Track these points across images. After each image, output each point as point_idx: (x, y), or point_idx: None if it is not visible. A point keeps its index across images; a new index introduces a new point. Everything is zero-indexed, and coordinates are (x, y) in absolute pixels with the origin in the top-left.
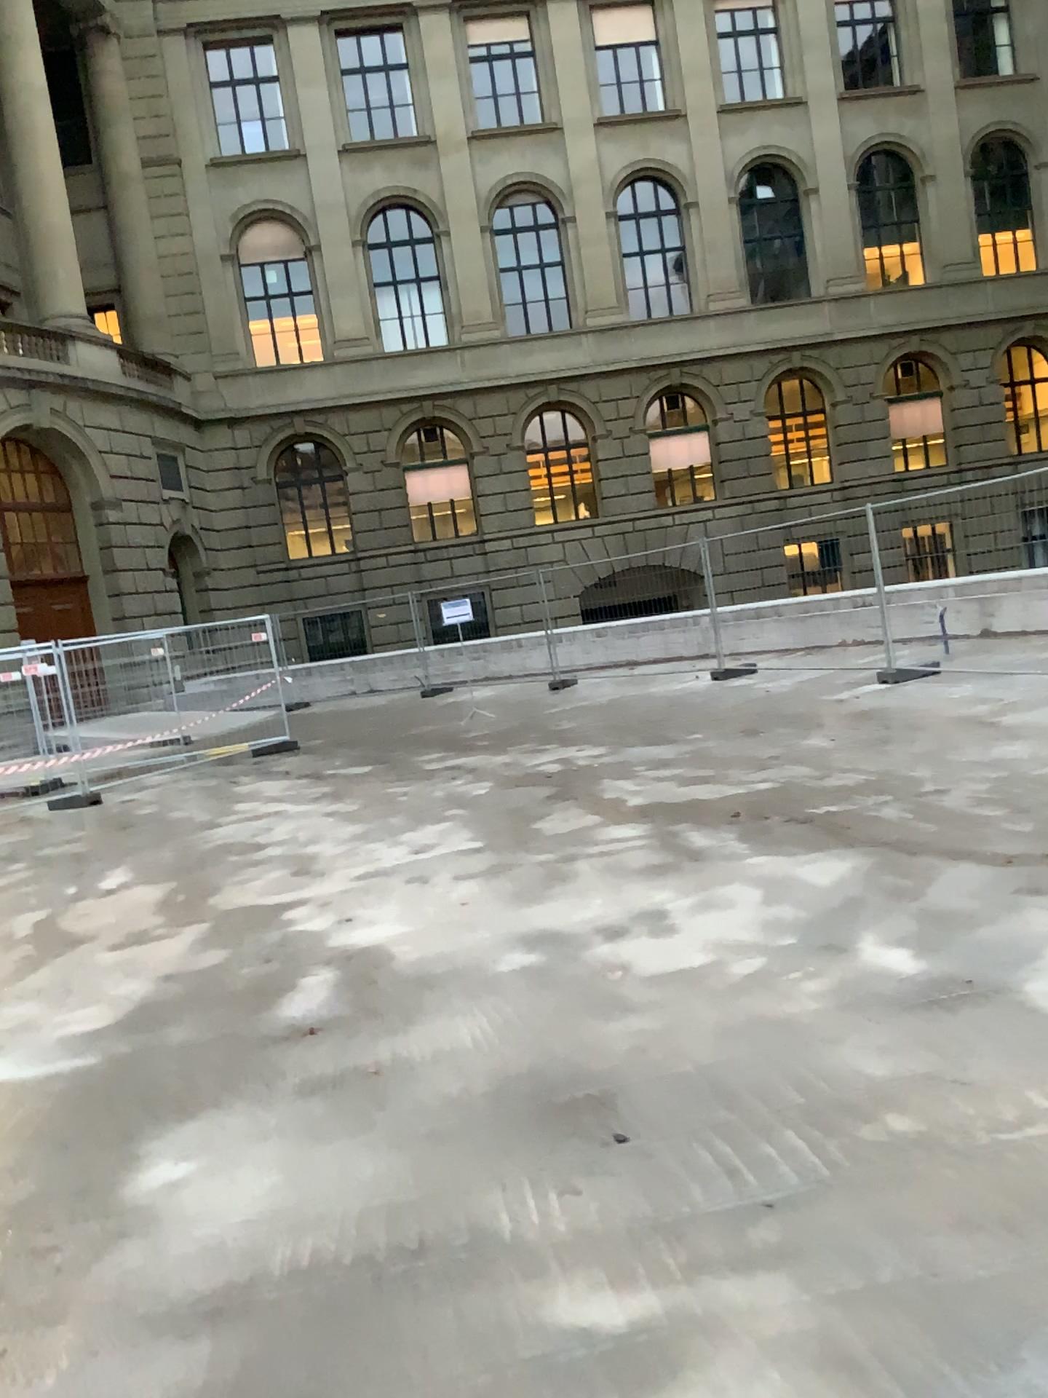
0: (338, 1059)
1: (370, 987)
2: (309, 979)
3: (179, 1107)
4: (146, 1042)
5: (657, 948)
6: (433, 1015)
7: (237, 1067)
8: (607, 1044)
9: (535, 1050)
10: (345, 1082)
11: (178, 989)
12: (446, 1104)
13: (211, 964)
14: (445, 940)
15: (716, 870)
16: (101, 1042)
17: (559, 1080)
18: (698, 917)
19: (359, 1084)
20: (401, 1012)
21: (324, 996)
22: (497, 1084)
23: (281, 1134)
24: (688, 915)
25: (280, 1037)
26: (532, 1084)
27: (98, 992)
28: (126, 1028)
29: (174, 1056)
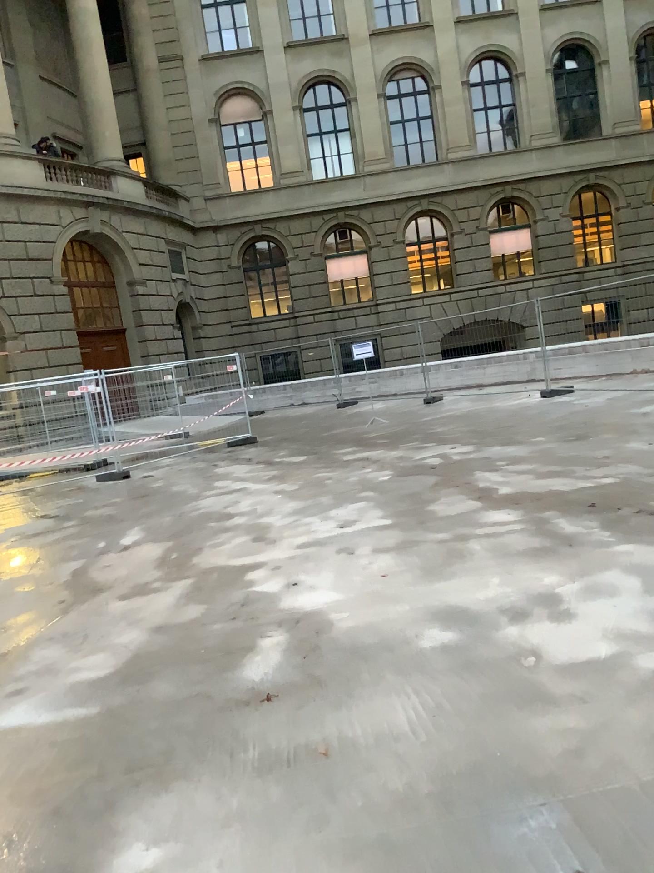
0: (290, 737)
1: (315, 656)
2: (266, 643)
3: (153, 780)
4: (133, 700)
5: (560, 634)
6: (371, 692)
7: (204, 736)
8: (539, 745)
9: (470, 746)
10: (297, 767)
11: (163, 646)
12: (394, 808)
13: (189, 623)
14: (374, 613)
15: (592, 556)
16: (98, 697)
17: (500, 787)
18: (589, 602)
19: (310, 770)
20: (343, 687)
21: (277, 663)
22: (439, 786)
23: (240, 827)
24: (579, 600)
25: (241, 704)
26: (474, 790)
27: (102, 645)
28: (118, 684)
29: (154, 718)
